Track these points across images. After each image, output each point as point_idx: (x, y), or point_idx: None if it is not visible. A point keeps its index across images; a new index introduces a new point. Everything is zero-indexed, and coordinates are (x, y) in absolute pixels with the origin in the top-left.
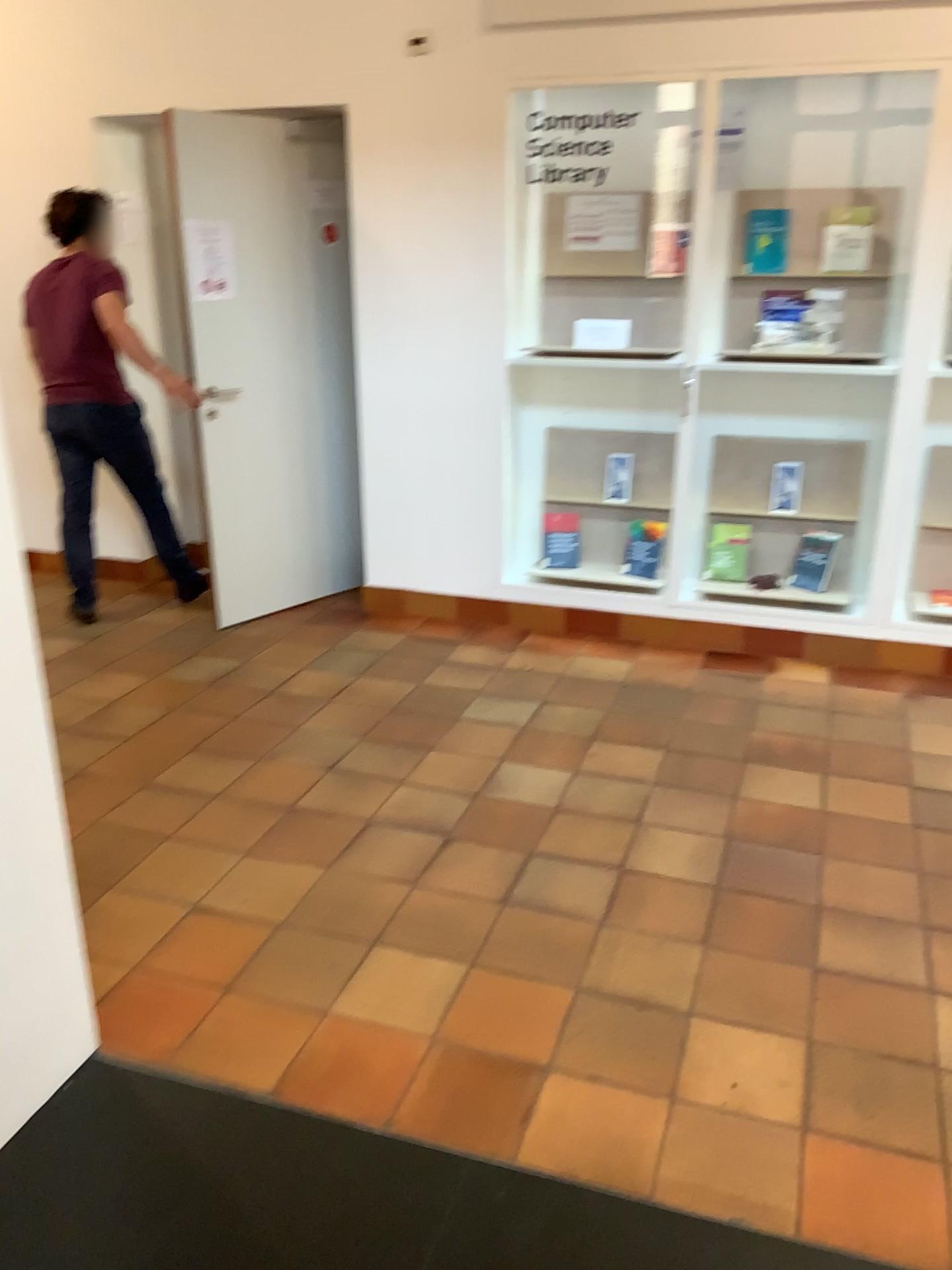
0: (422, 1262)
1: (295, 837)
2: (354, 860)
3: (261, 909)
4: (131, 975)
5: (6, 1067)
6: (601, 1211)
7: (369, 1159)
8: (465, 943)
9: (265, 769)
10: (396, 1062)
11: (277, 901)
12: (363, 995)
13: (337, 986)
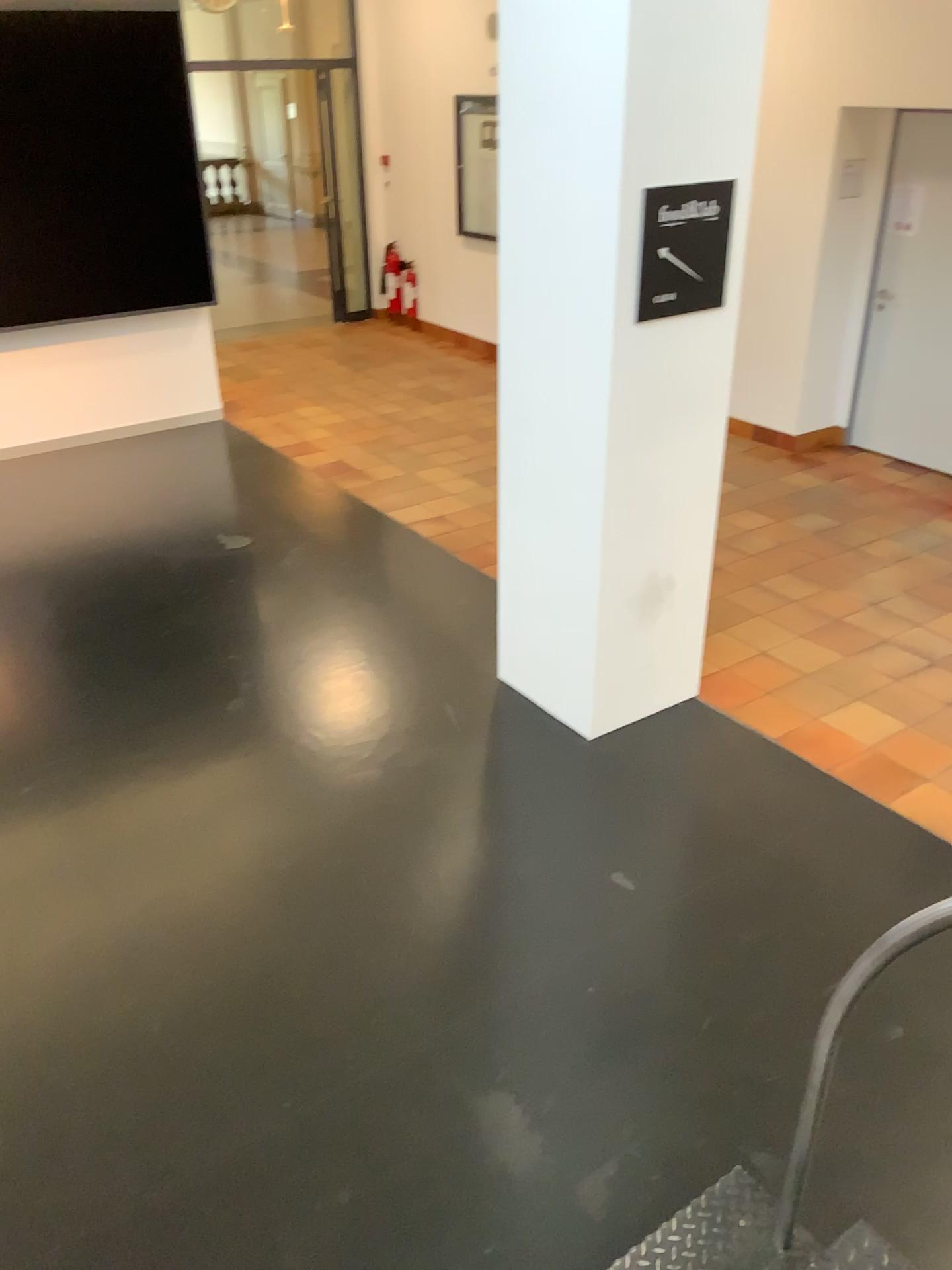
0: (823, 817)
1: (833, 635)
2: (864, 657)
3: (800, 664)
4: (723, 673)
5: (661, 683)
6: (921, 834)
7: (814, 778)
8: (911, 714)
9: (830, 594)
10: (845, 749)
11: (811, 663)
12: (841, 718)
13: (828, 710)
